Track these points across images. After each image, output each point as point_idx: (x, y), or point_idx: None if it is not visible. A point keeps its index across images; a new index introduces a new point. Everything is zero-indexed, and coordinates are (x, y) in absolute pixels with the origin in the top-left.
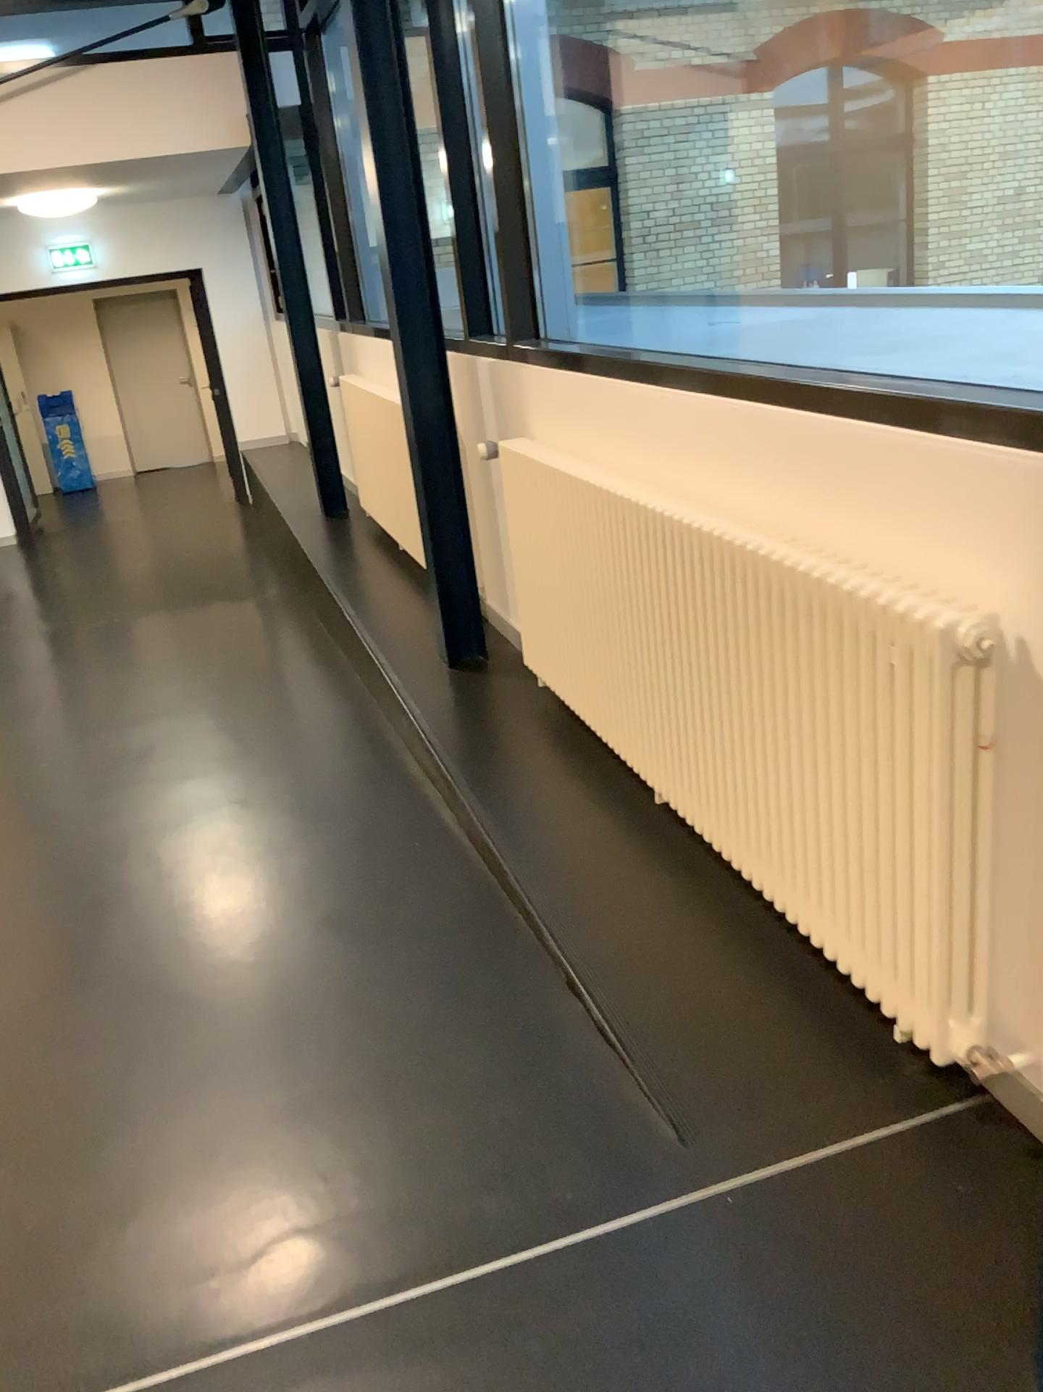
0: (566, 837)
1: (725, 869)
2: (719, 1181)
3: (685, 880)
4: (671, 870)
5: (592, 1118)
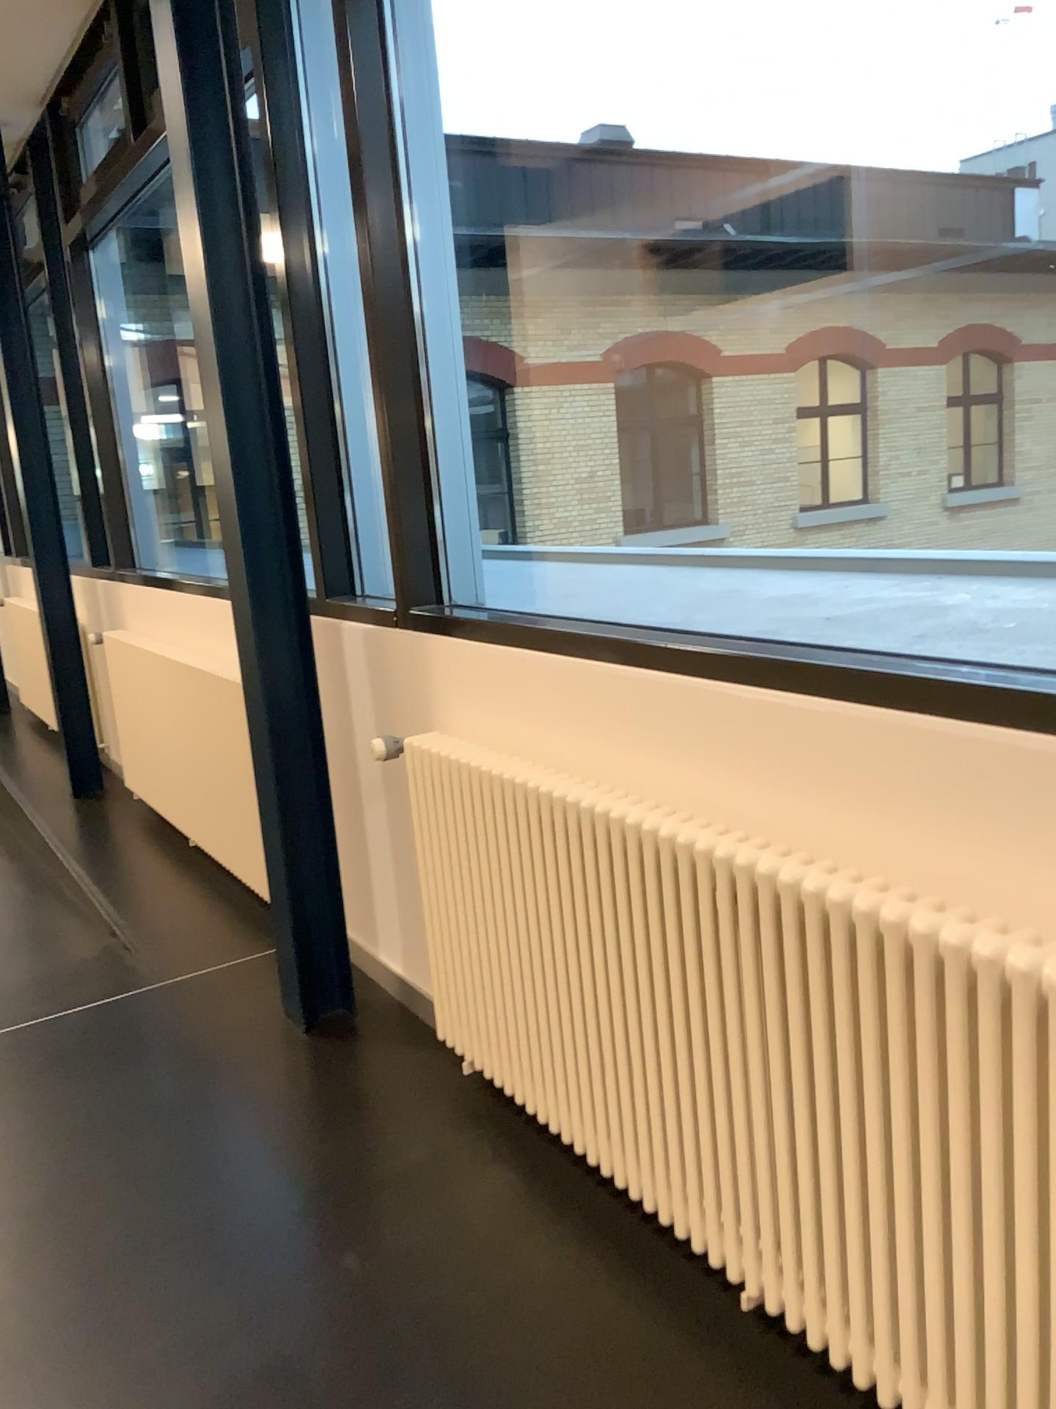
0: (127, 871)
1: (220, 875)
2: (161, 980)
3: (195, 882)
4: (187, 878)
5: (101, 972)
